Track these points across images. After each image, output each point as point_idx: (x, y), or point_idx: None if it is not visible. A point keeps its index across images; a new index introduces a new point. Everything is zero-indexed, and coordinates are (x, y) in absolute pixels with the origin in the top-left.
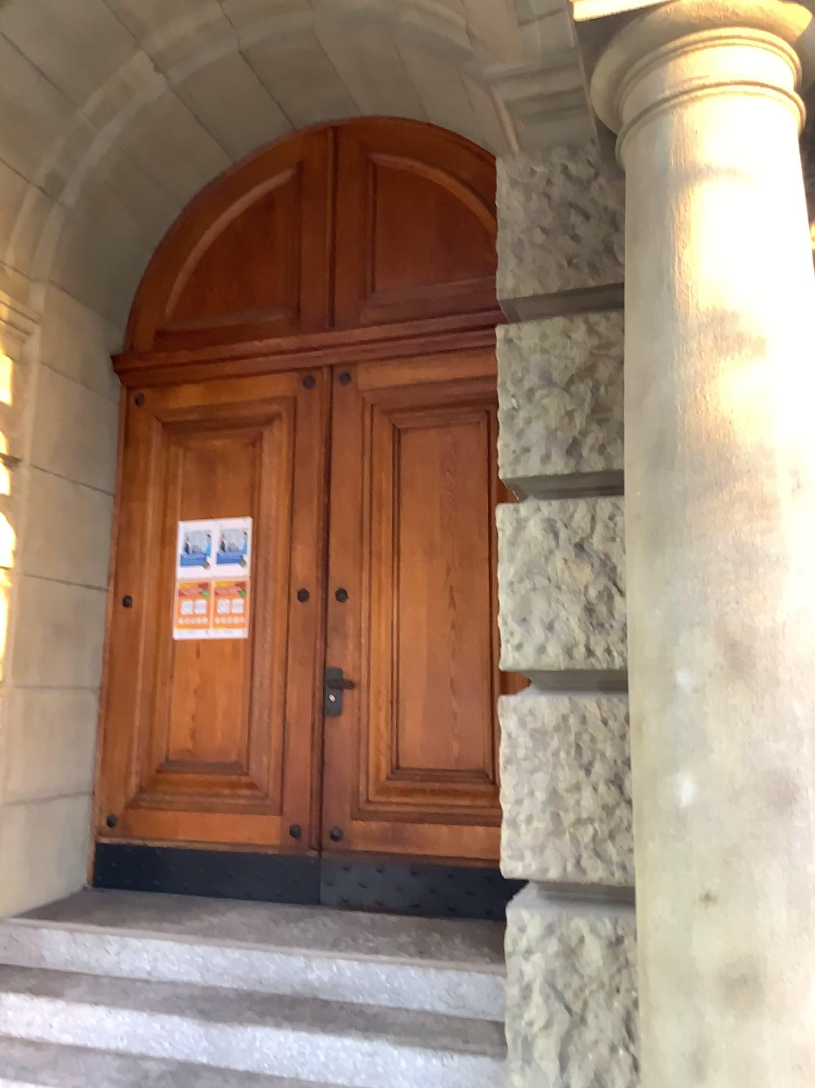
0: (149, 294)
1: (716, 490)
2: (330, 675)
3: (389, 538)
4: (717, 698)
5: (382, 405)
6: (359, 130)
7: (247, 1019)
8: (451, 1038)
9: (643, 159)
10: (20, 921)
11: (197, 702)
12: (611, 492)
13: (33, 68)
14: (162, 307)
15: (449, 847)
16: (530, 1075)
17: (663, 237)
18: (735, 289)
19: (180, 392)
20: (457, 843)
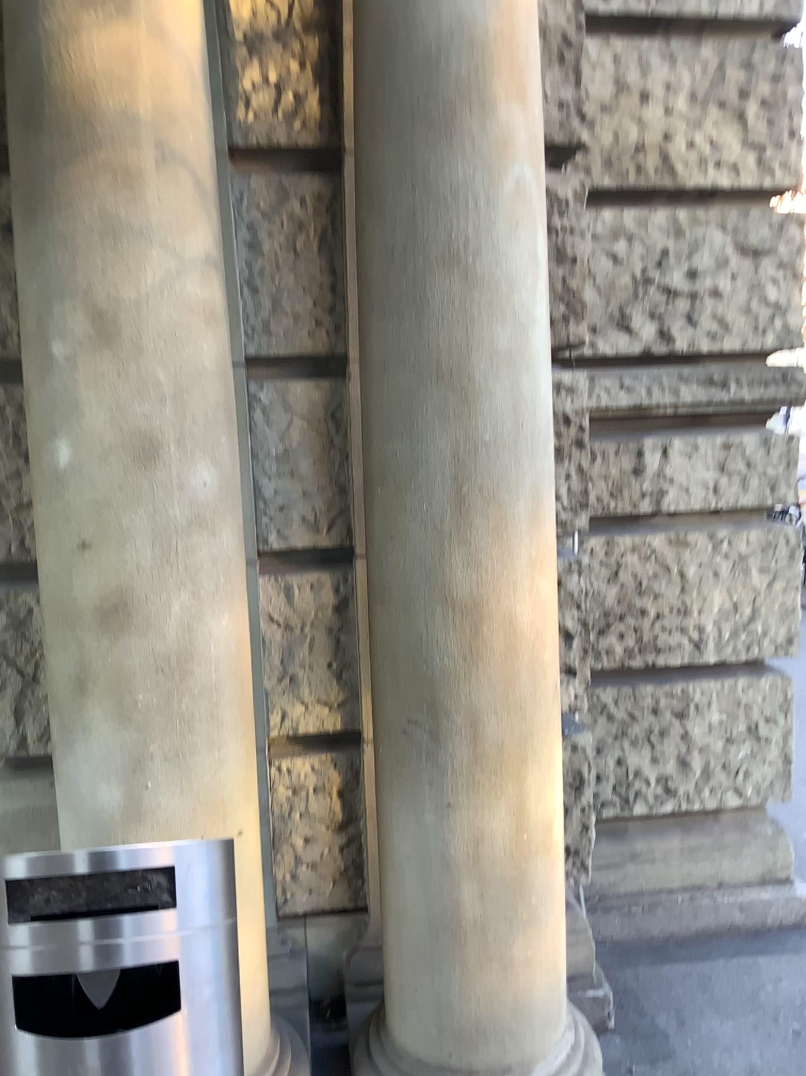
0: None
1: (83, 158)
2: None
3: None
4: (88, 367)
5: None
6: None
7: None
8: None
9: None
10: None
11: None
12: None
13: None
14: None
15: None
16: None
17: None
18: None
19: None
20: None
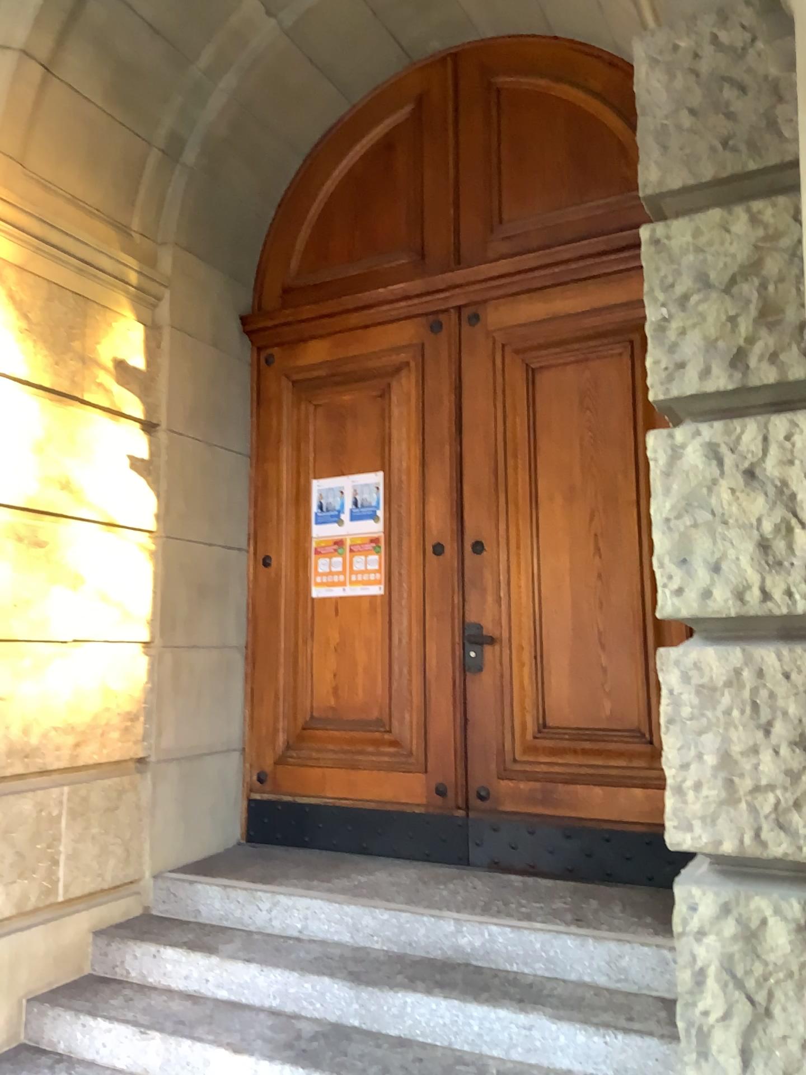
0: (273, 251)
1: None
2: (470, 630)
3: (528, 485)
4: None
5: (514, 345)
6: (480, 54)
7: (398, 983)
8: (614, 1016)
9: None
10: (177, 874)
11: (337, 659)
12: (784, 408)
13: (146, 24)
14: (286, 263)
15: (603, 809)
16: (708, 1072)
17: None
18: None
19: (307, 348)
20: (612, 805)
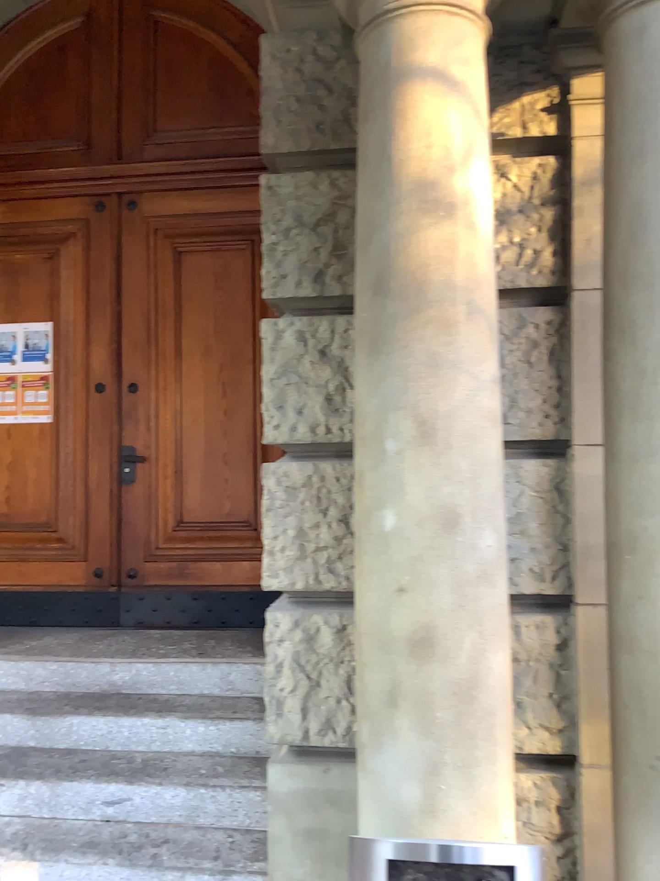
0: None
1: (418, 313)
2: (124, 451)
3: (172, 342)
4: (414, 458)
5: (164, 231)
6: None
7: (67, 711)
8: (224, 711)
9: (374, 55)
10: None
11: (12, 474)
12: (345, 310)
13: None
14: None
15: (221, 578)
16: (281, 724)
17: (387, 120)
18: (436, 164)
19: None
20: (227, 575)
